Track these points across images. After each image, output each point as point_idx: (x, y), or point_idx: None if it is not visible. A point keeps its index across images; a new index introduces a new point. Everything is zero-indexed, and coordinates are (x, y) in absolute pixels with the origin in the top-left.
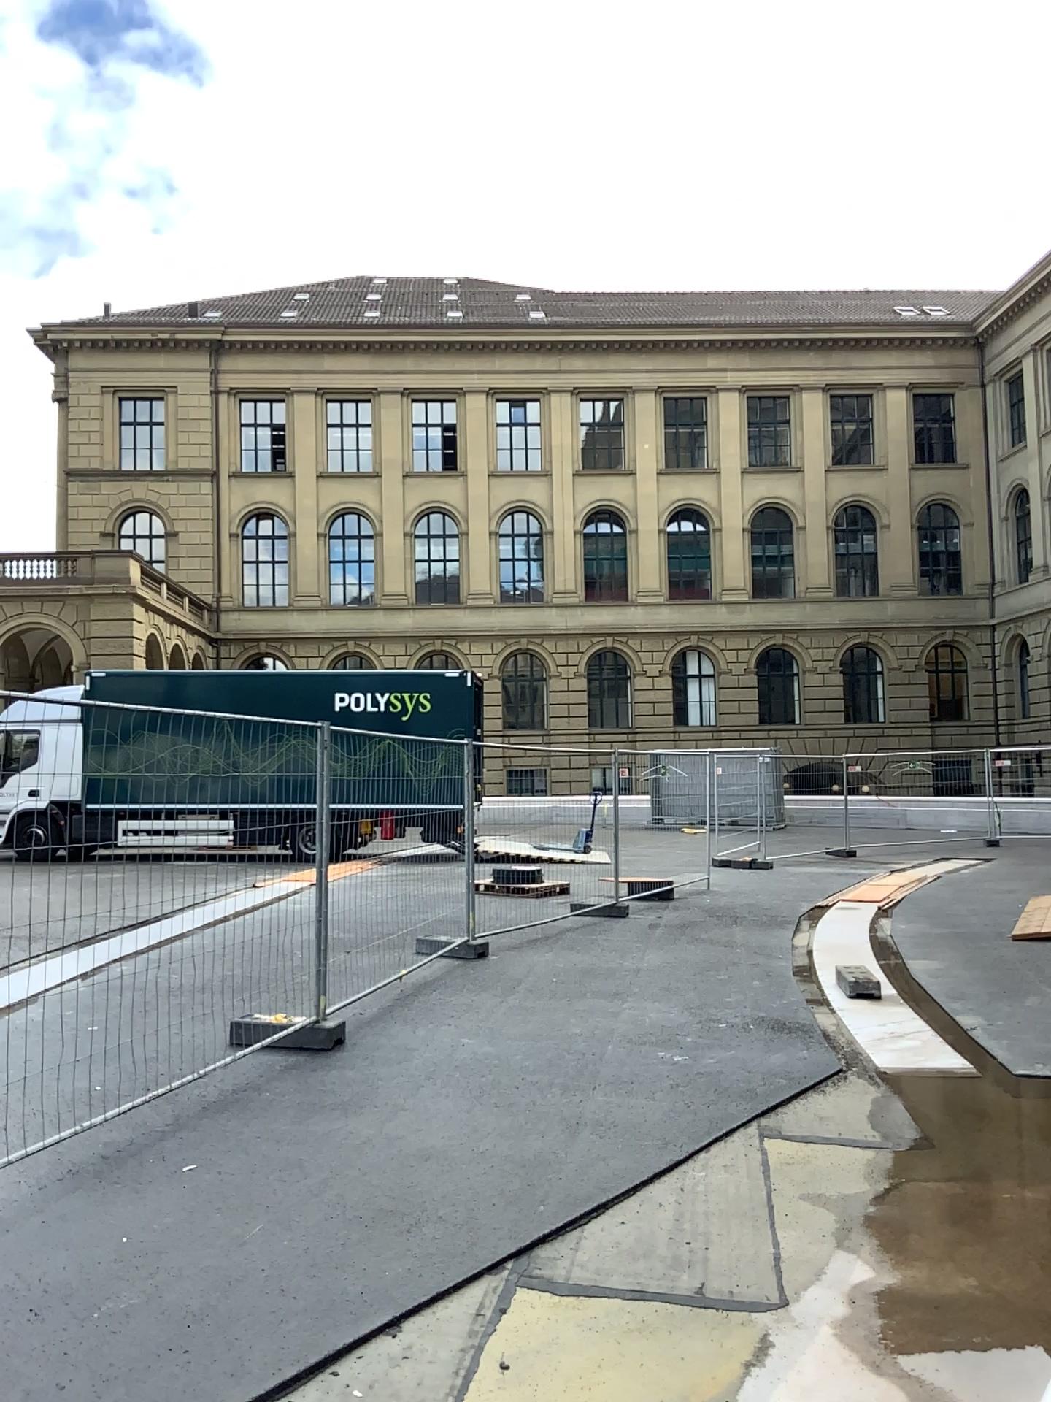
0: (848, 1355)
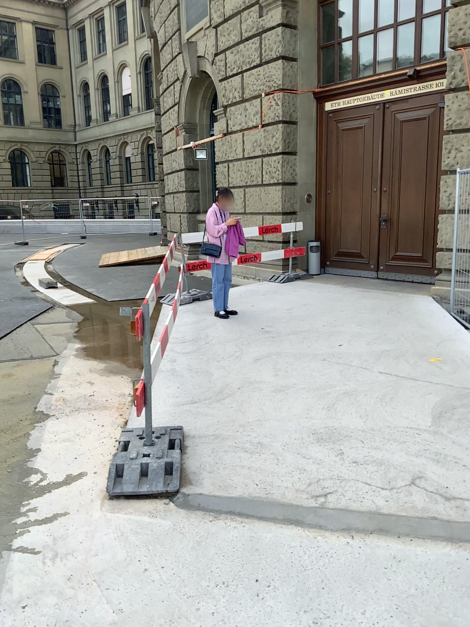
0: (79, 360)
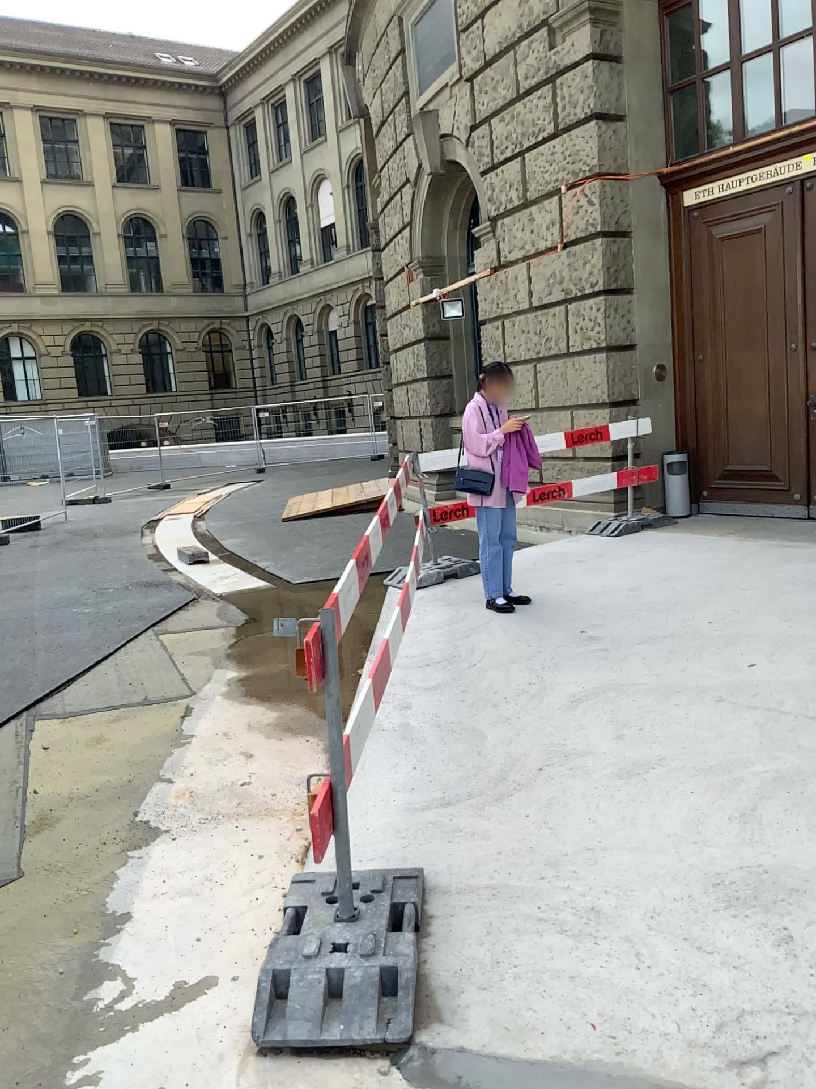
0: (229, 705)
